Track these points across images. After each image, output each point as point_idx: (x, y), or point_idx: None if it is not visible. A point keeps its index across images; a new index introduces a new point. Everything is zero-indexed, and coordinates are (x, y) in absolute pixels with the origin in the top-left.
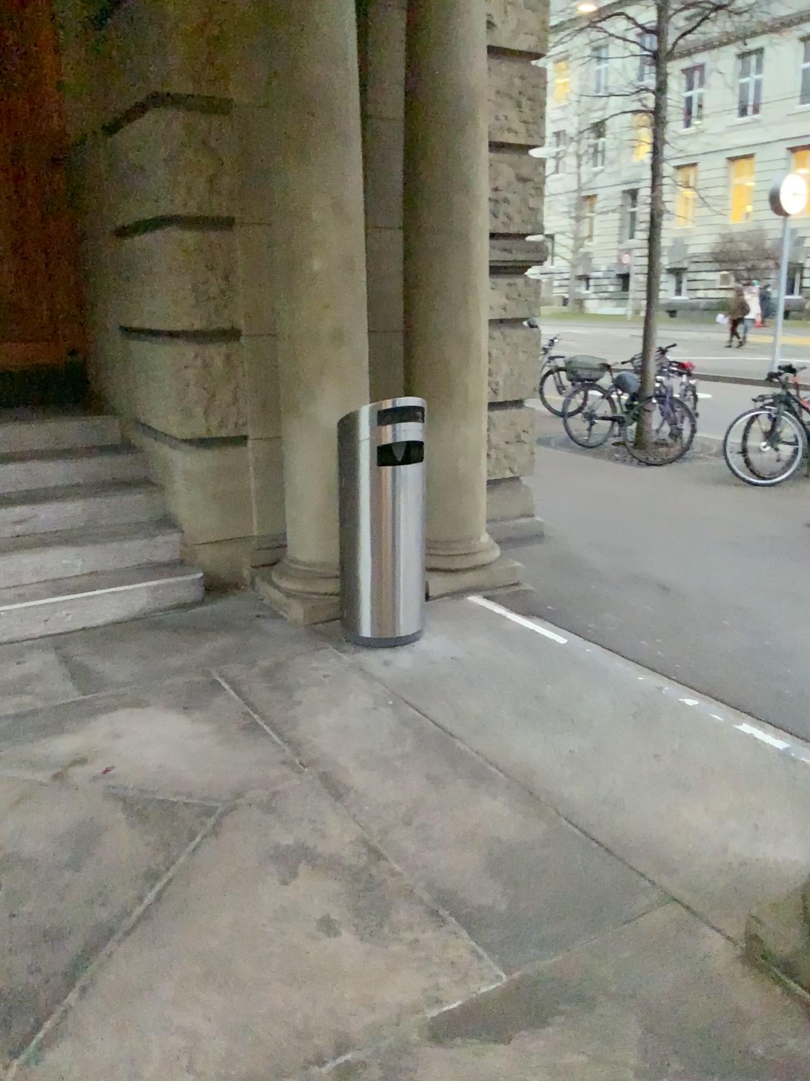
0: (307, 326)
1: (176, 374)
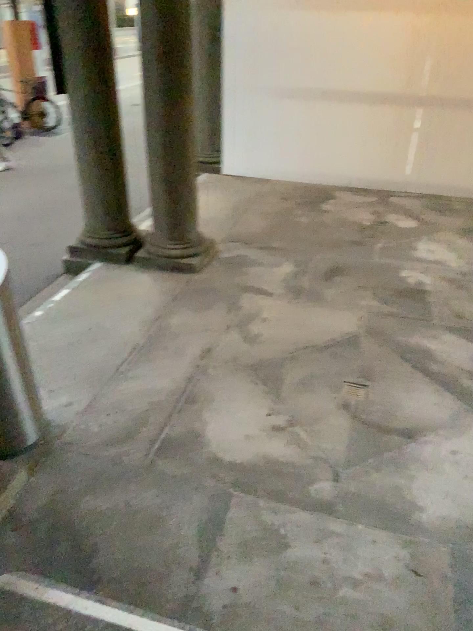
0: None
1: None
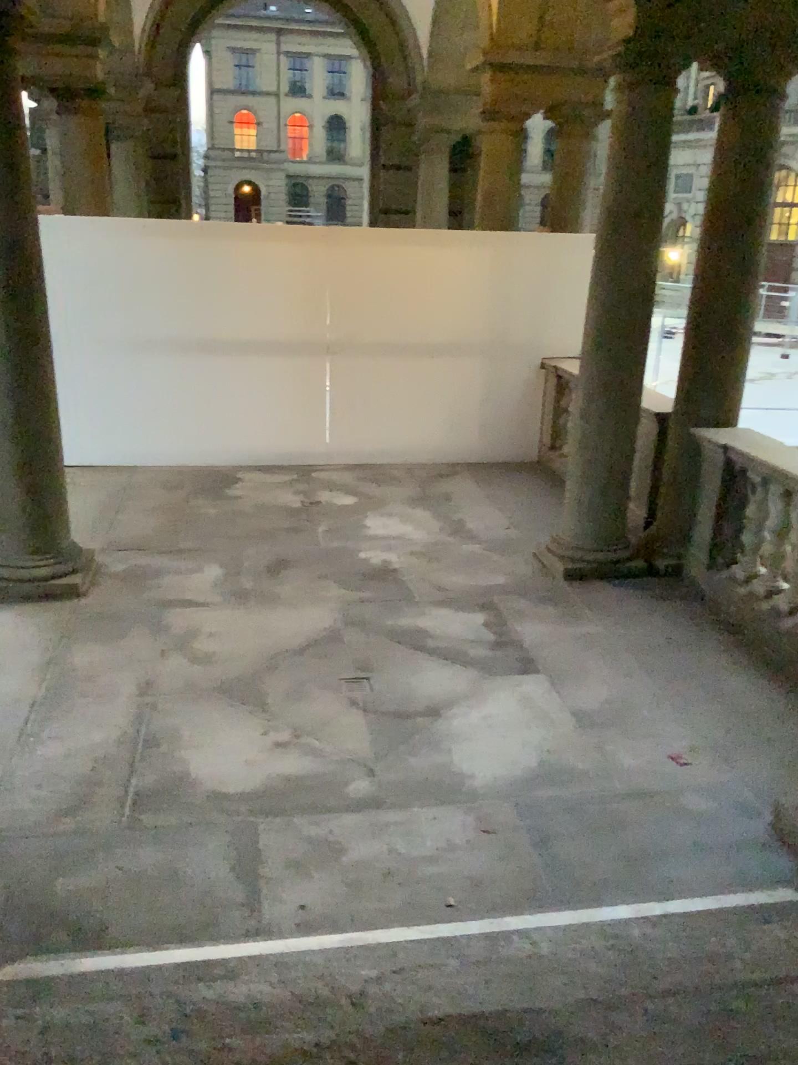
0: None
1: None
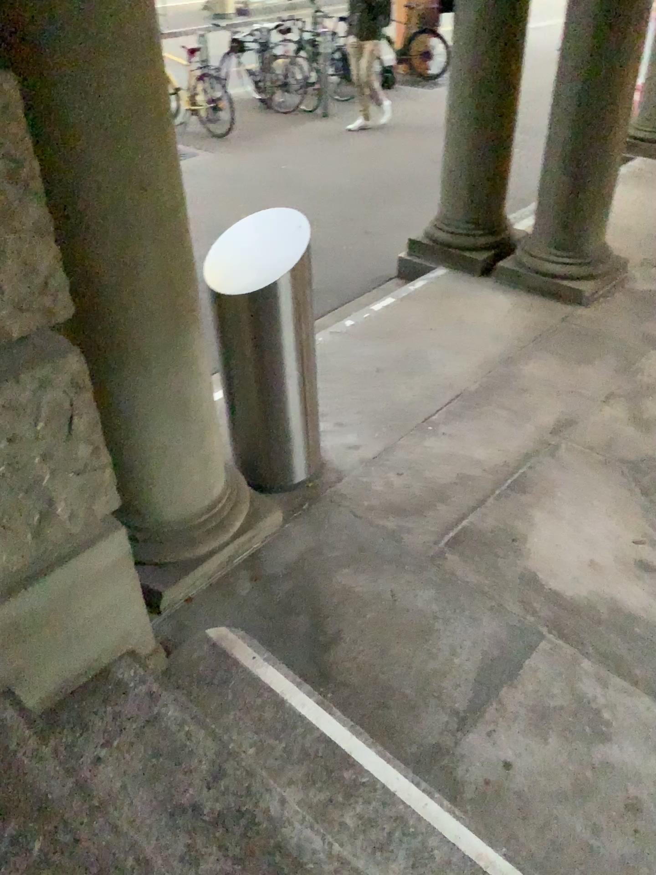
0: (179, 197)
1: (36, 443)
